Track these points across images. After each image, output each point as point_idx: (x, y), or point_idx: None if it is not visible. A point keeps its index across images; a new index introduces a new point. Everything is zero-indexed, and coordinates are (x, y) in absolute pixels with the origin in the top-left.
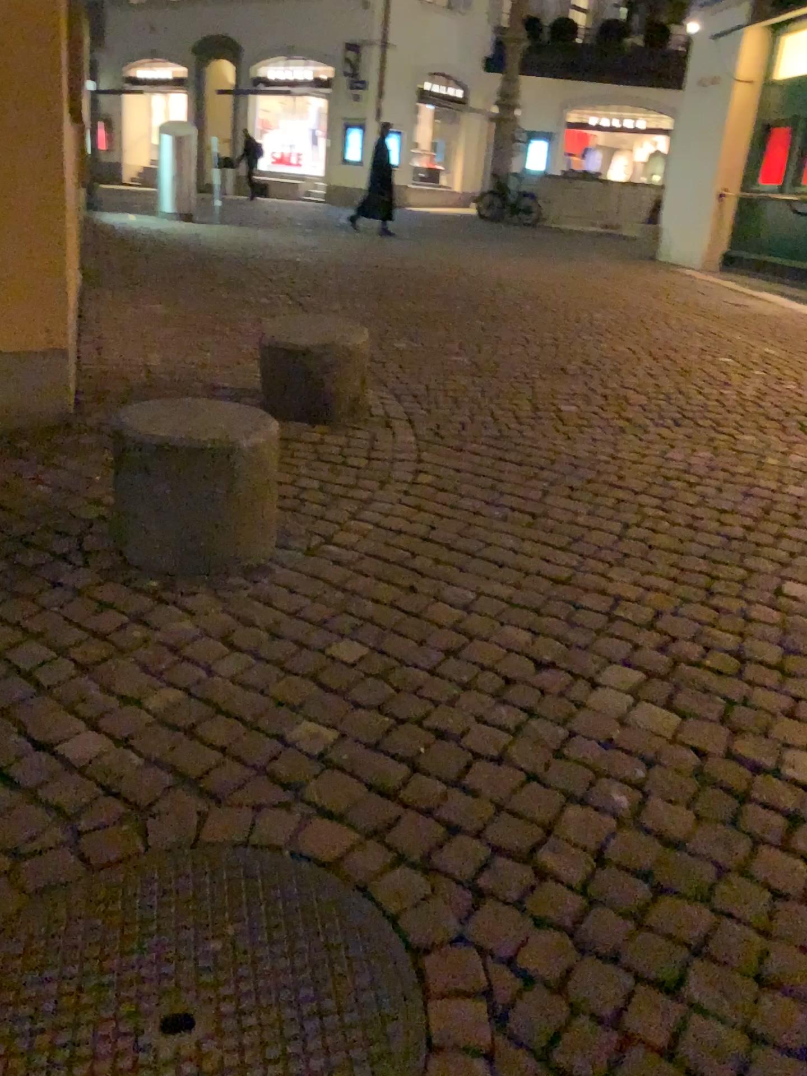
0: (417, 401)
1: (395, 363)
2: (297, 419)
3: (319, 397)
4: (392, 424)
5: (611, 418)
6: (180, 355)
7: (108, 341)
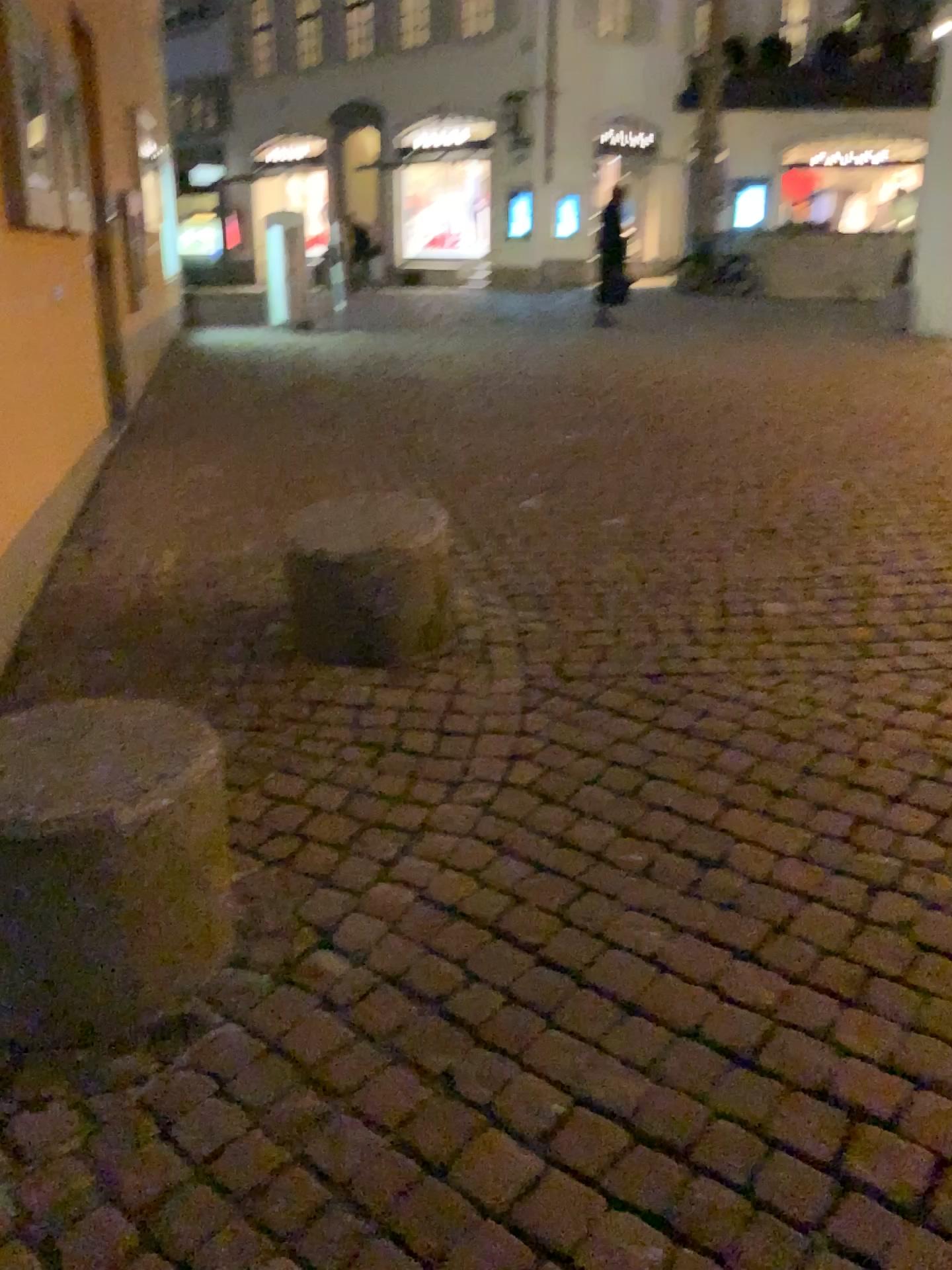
0: (540, 609)
1: (518, 540)
2: (337, 669)
3: (370, 631)
4: (493, 658)
5: (845, 625)
6: (205, 551)
7: (107, 538)
